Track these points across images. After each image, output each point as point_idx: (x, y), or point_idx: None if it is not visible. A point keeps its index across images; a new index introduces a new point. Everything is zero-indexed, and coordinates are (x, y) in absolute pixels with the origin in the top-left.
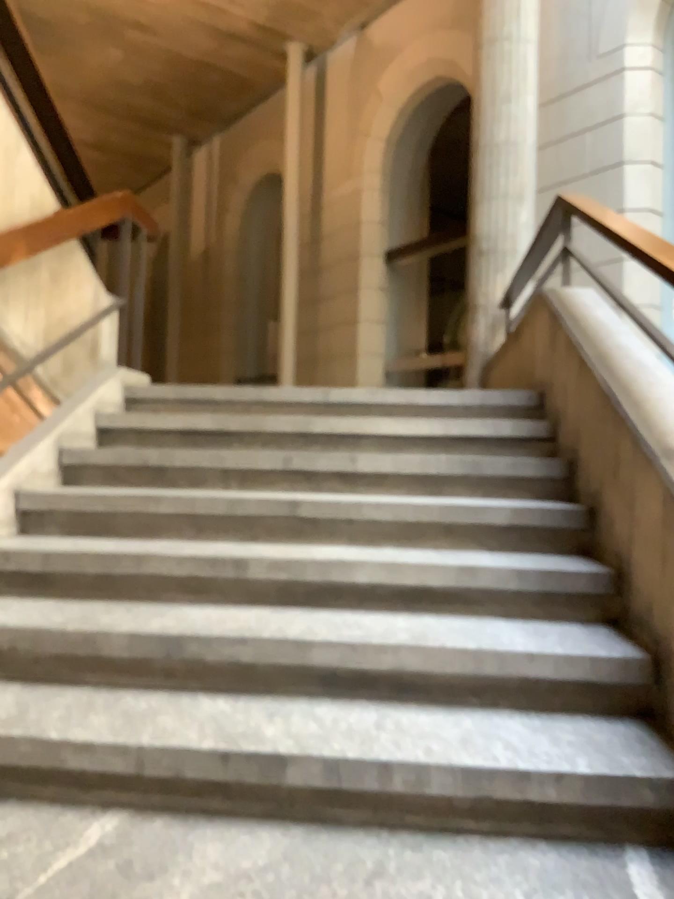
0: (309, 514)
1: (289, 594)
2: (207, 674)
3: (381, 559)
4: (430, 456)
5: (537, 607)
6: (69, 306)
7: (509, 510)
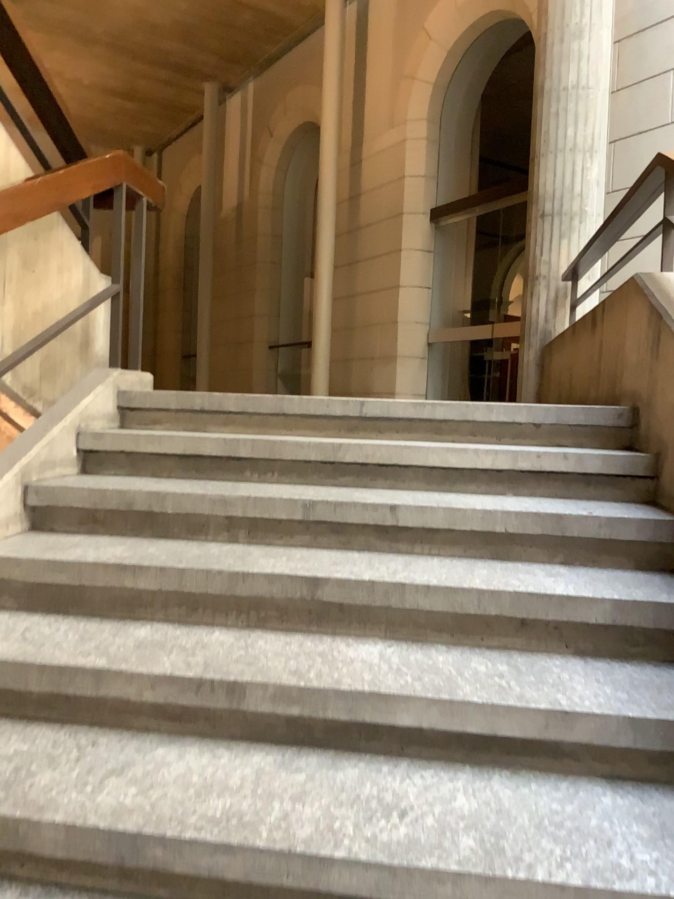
0: (336, 598)
1: (304, 732)
2: (179, 883)
3: (434, 686)
4: (494, 501)
5: (660, 769)
6: (47, 296)
7: (609, 602)
